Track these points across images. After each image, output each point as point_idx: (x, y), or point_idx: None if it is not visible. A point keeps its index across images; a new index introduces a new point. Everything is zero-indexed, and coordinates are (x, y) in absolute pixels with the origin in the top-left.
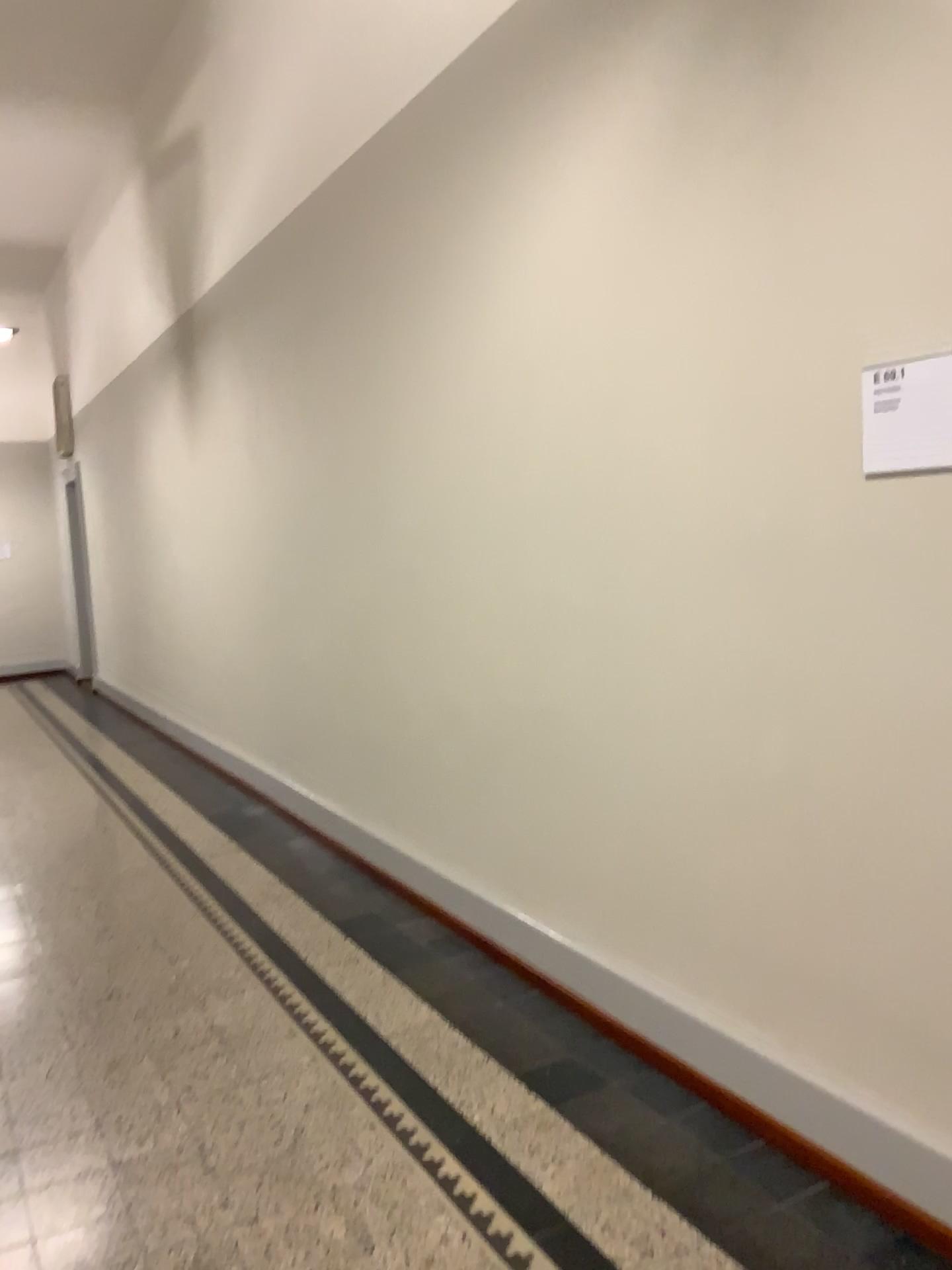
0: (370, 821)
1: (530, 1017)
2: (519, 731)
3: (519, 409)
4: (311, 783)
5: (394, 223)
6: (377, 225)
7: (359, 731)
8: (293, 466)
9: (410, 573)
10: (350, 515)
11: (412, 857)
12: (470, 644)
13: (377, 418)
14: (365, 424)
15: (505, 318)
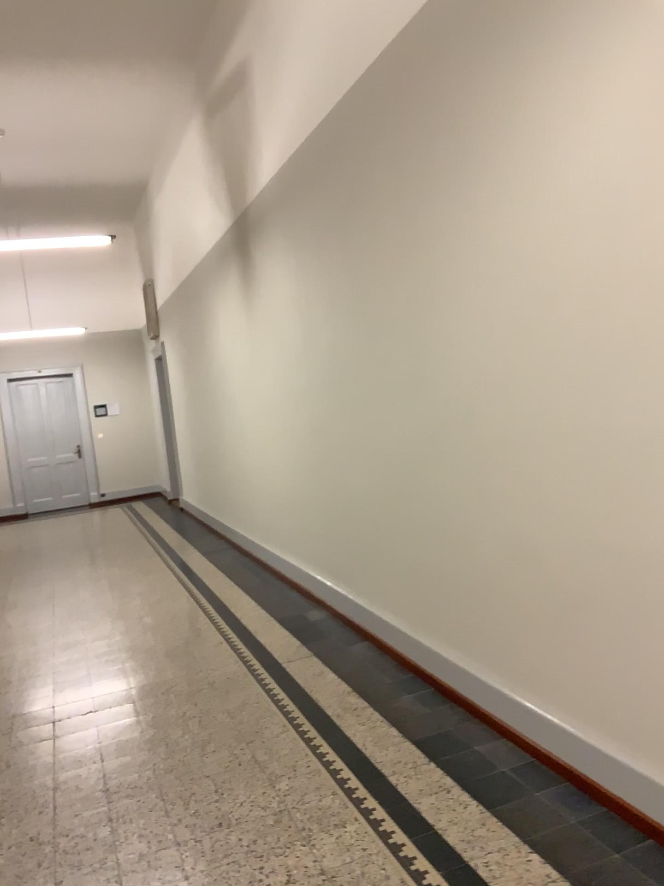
0: (432, 638)
1: (660, 882)
2: (618, 571)
3: (611, 240)
4: (369, 597)
5: (444, 88)
6: (425, 94)
7: (419, 557)
8: (344, 326)
9: (473, 414)
10: (404, 364)
11: (482, 678)
12: (549, 482)
13: (431, 272)
14: (417, 281)
15: (588, 149)
